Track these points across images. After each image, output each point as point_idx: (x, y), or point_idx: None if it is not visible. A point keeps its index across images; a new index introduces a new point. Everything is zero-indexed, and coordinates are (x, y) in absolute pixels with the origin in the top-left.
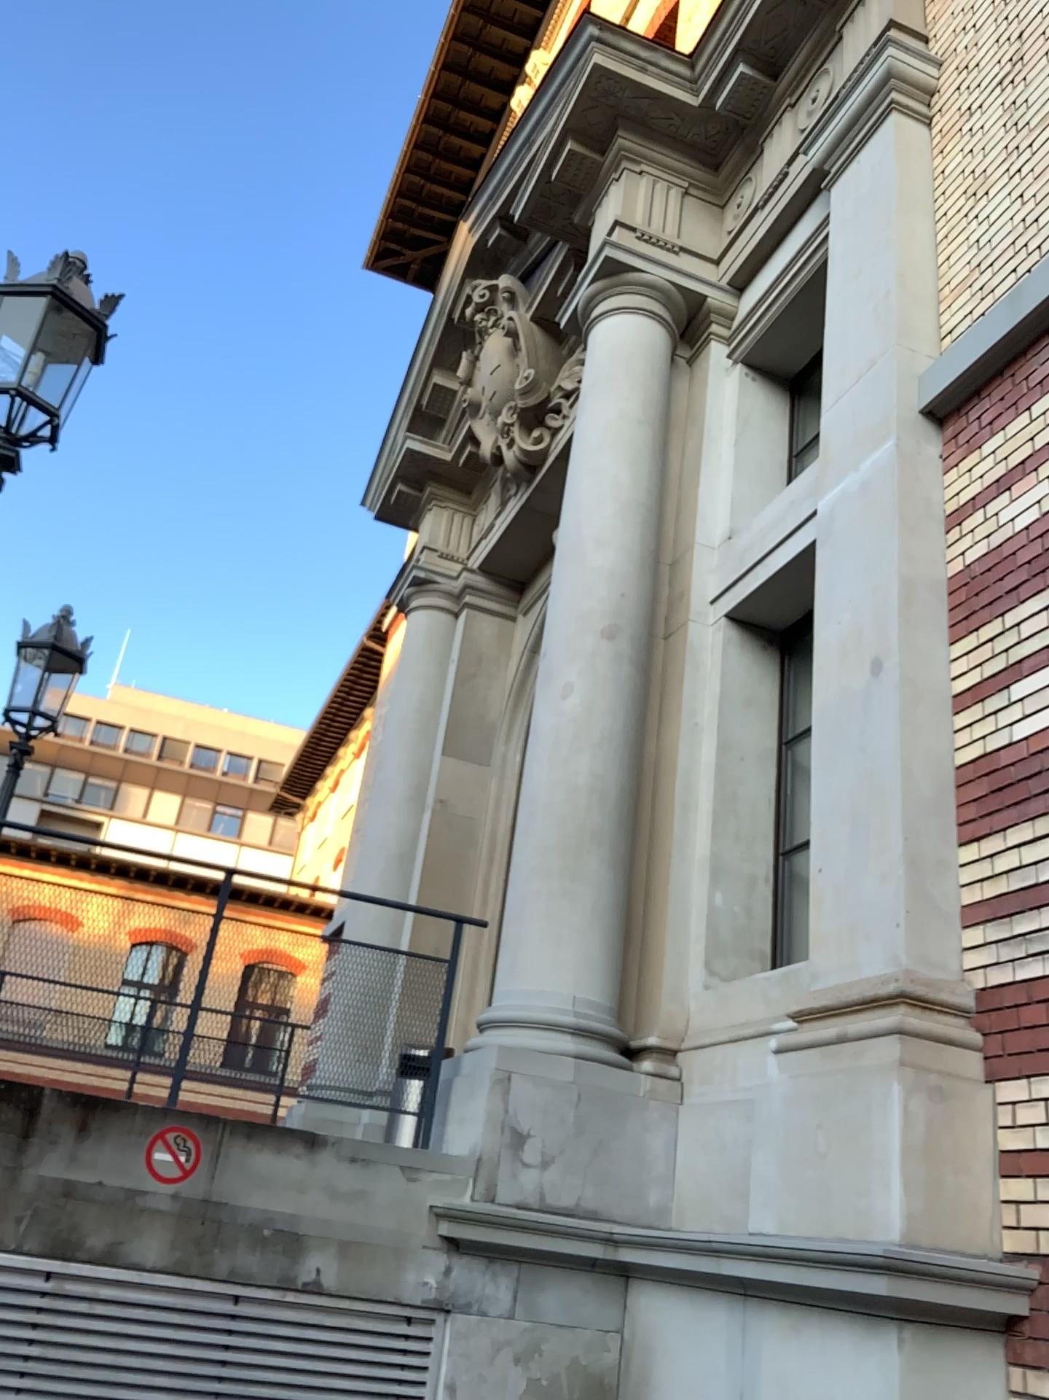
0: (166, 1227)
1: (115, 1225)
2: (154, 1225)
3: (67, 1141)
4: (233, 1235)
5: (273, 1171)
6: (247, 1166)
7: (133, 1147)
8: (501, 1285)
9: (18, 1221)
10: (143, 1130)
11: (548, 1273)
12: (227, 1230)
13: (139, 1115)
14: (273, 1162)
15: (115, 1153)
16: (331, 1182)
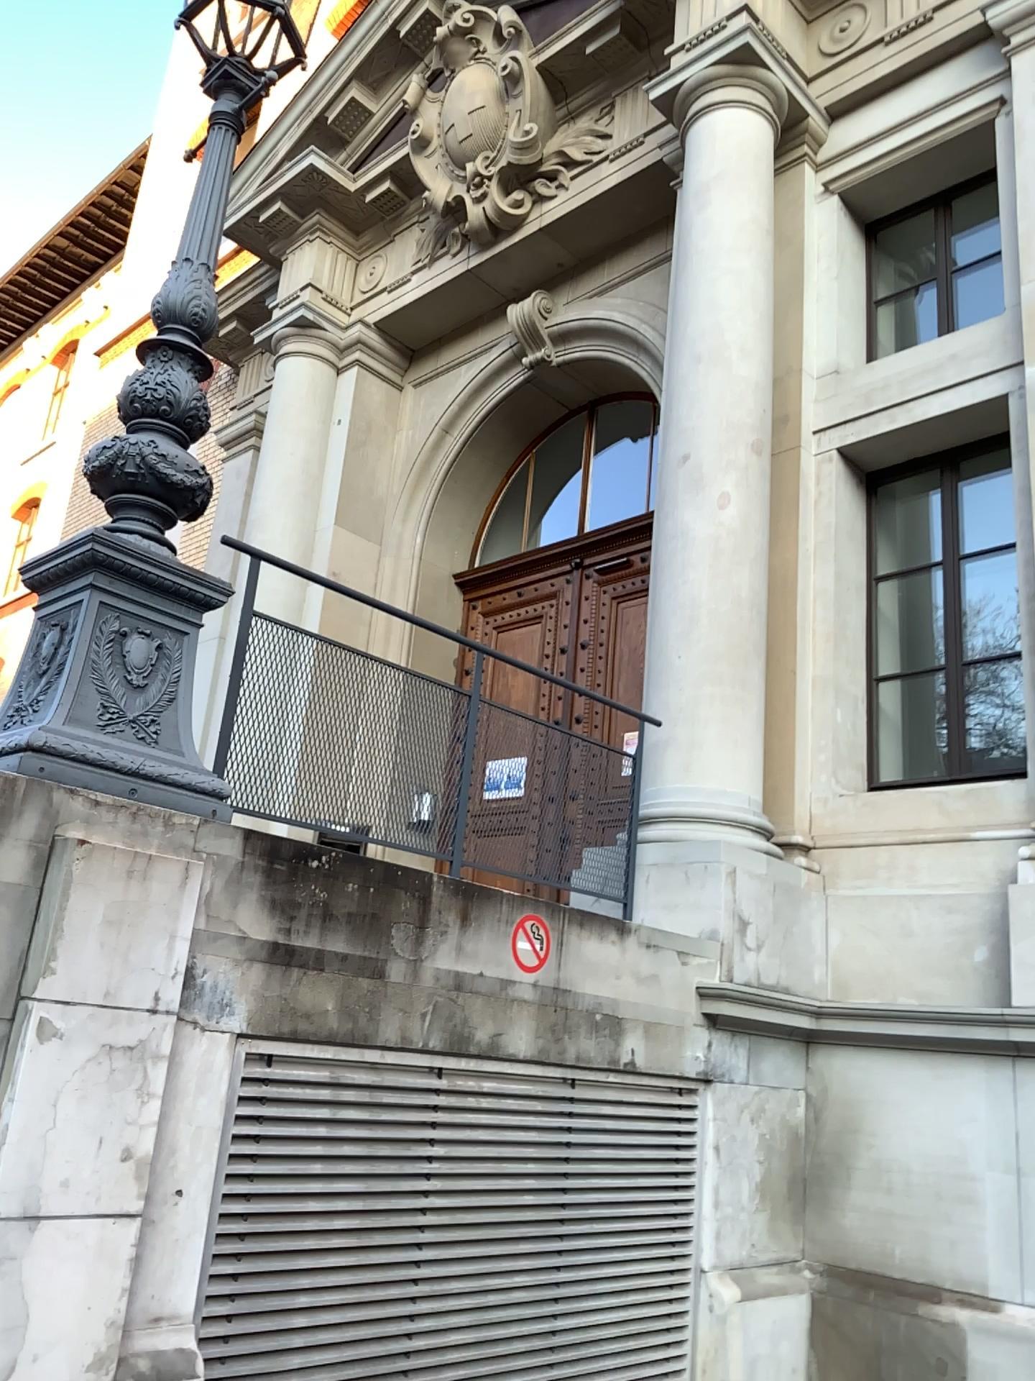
0: (531, 1017)
1: (495, 1017)
2: (523, 1015)
3: (454, 932)
4: (575, 1022)
5: (600, 959)
6: (583, 954)
7: (501, 937)
8: (736, 1055)
9: (422, 1017)
10: (509, 920)
11: (767, 1042)
12: (571, 1017)
13: (505, 904)
14: (599, 950)
15: (489, 944)
16: (637, 968)
